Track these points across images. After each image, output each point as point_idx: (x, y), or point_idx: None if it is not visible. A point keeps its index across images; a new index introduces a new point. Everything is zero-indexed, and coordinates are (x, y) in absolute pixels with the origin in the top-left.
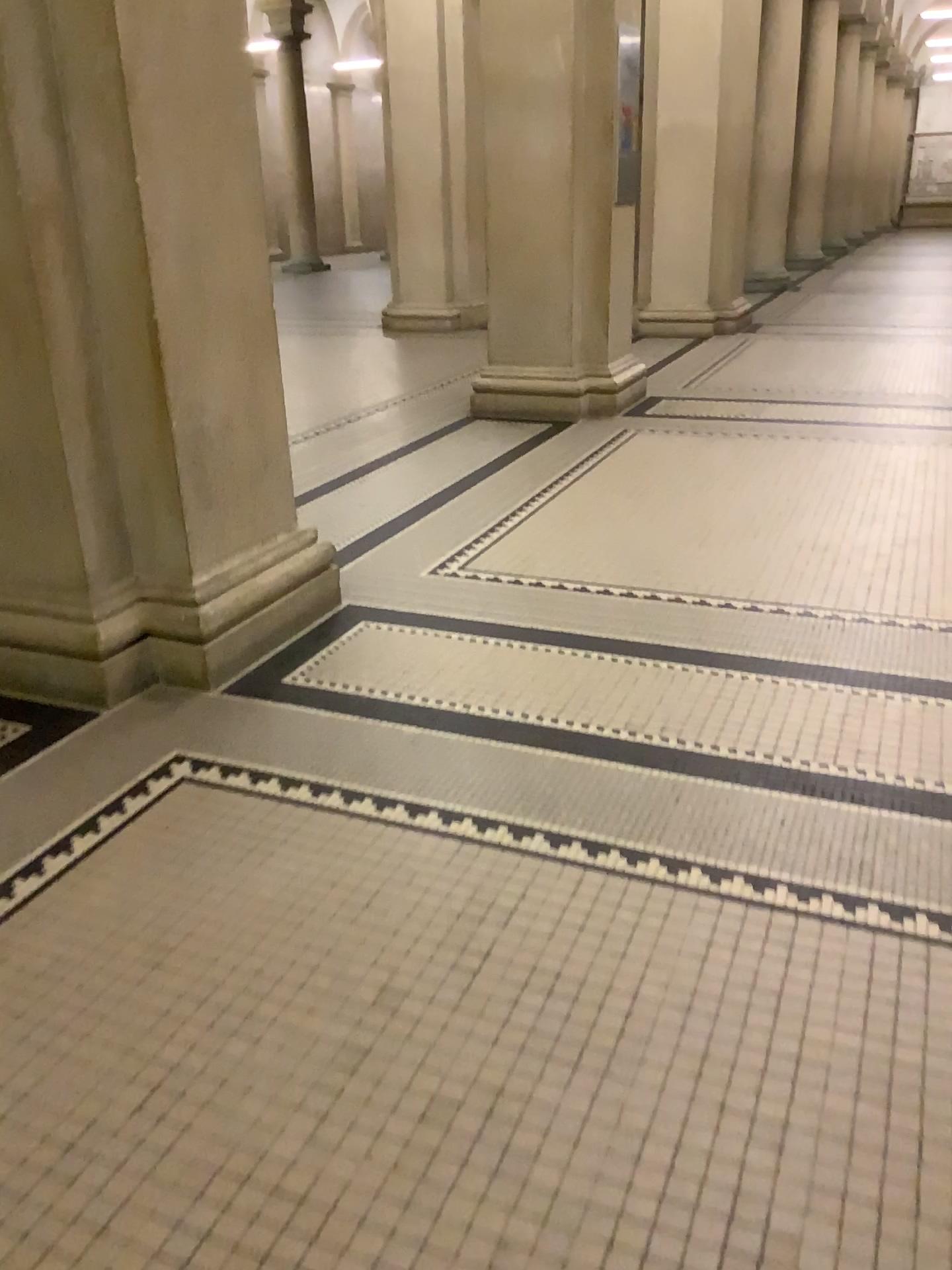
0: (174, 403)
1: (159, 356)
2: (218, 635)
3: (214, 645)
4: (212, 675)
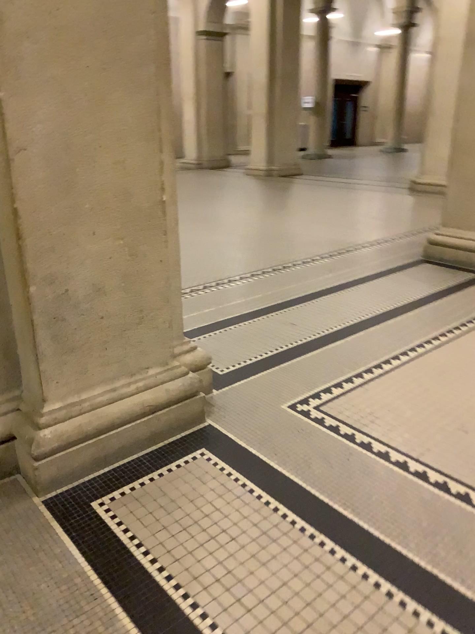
0: (30, 271)
1: (19, 234)
2: (55, 451)
3: (48, 460)
4: (40, 483)
